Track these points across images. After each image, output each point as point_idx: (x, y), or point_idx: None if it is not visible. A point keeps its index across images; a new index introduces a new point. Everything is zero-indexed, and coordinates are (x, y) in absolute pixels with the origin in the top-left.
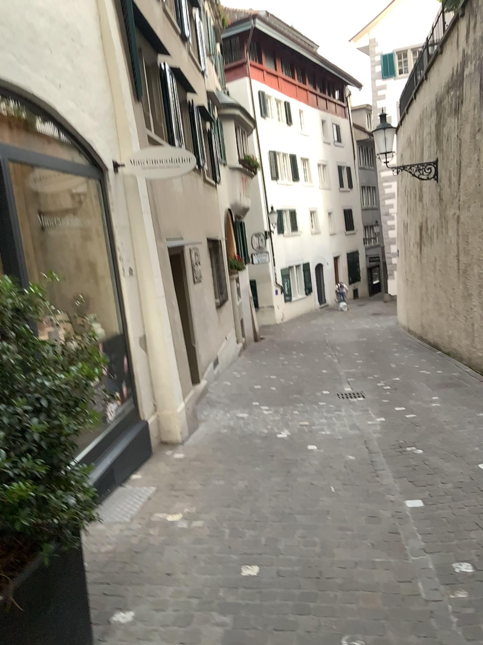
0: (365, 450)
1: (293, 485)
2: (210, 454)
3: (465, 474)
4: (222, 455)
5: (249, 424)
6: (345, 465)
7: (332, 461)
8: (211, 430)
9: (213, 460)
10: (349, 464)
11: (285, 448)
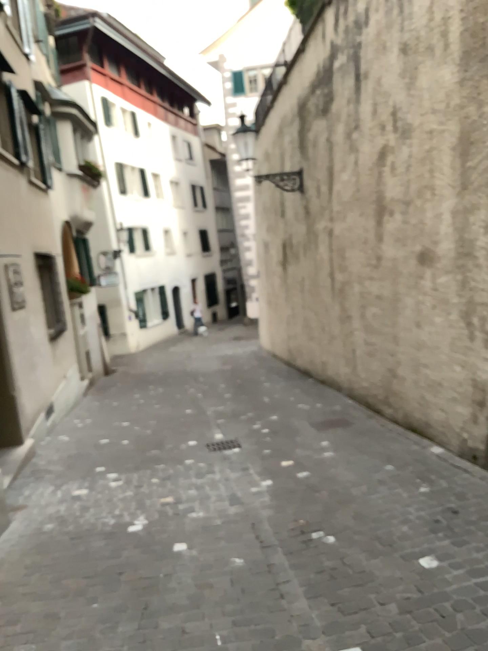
0: (257, 547)
1: (153, 643)
2: (19, 584)
3: (410, 584)
4: (39, 582)
5: (87, 512)
6: (232, 583)
7: (212, 577)
8: (27, 531)
9: (21, 597)
10: (239, 580)
11: (140, 555)
